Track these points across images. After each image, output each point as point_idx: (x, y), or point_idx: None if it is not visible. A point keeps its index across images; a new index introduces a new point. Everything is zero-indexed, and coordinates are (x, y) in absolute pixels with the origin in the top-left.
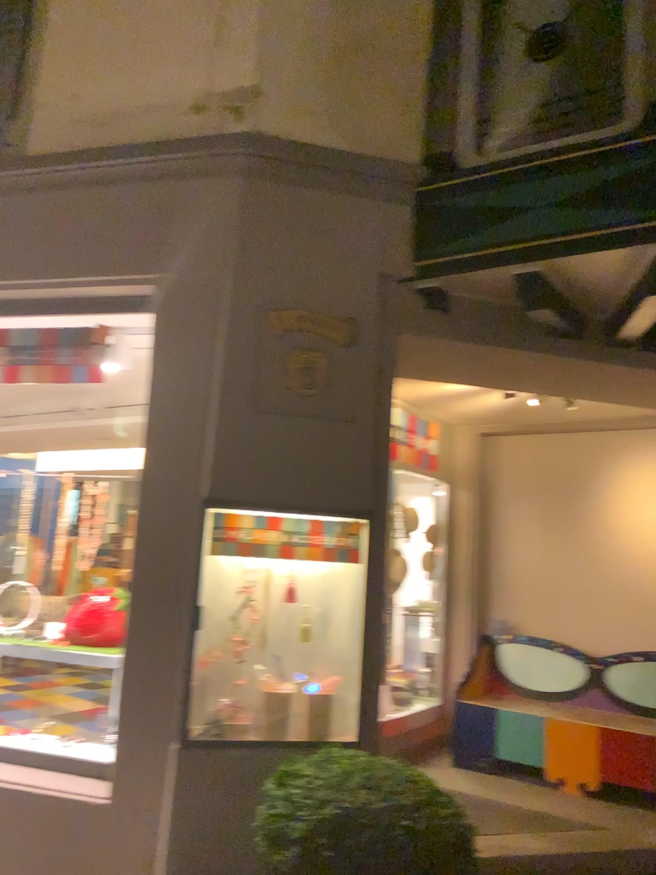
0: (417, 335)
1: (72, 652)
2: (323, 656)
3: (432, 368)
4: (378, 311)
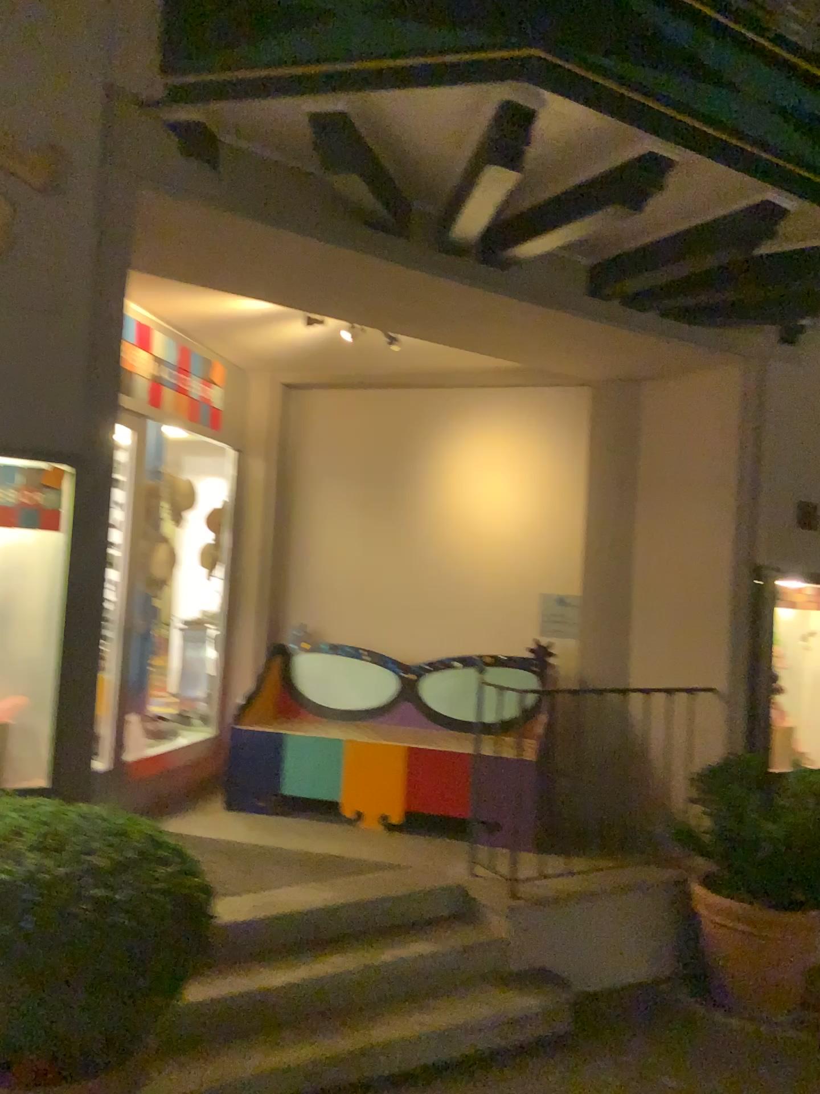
0: (168, 200)
1: None
2: (1, 670)
3: (196, 262)
4: (103, 149)
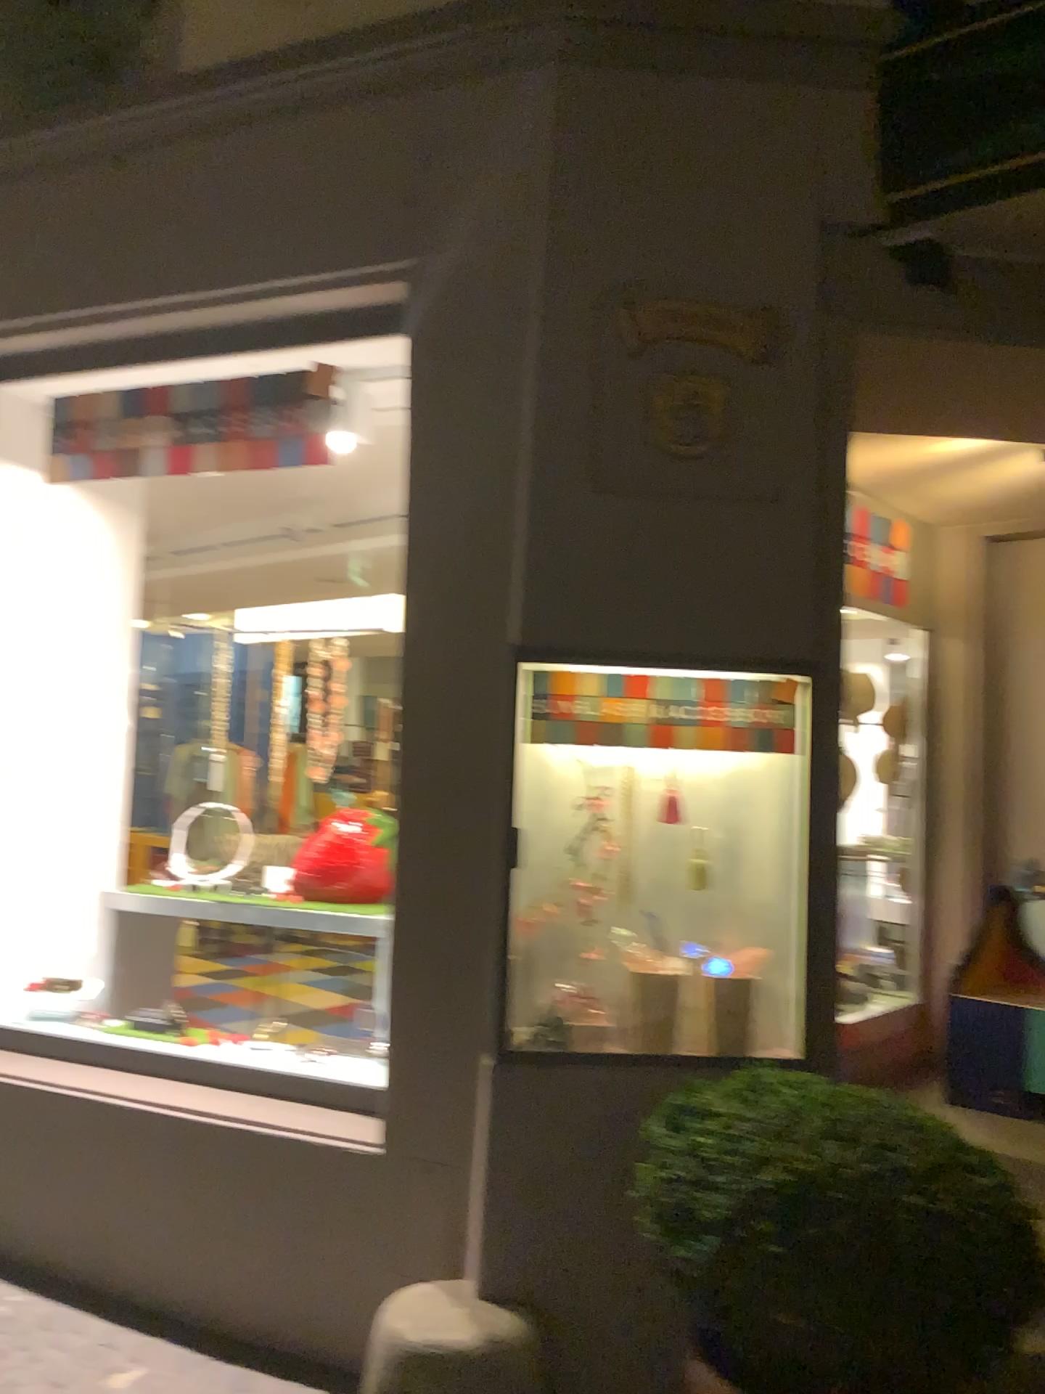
0: (884, 341)
1: (310, 913)
2: (731, 916)
3: (905, 408)
4: (811, 298)
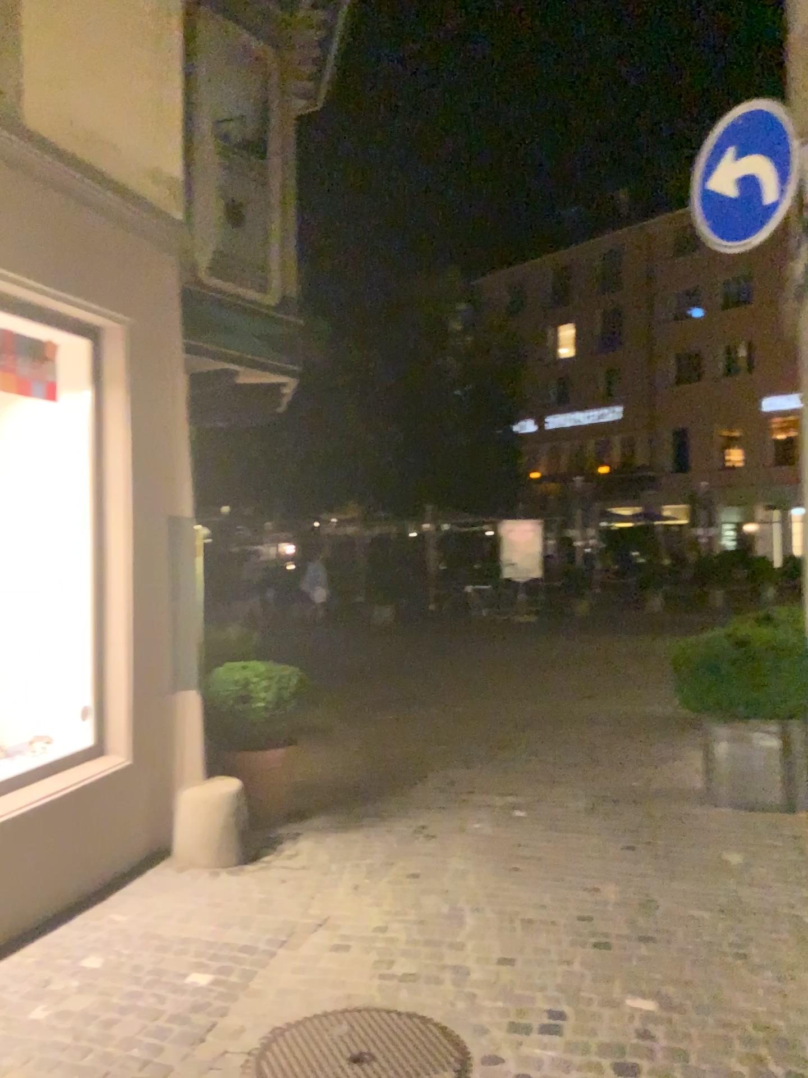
0: None
1: None
2: None
3: None
4: None
